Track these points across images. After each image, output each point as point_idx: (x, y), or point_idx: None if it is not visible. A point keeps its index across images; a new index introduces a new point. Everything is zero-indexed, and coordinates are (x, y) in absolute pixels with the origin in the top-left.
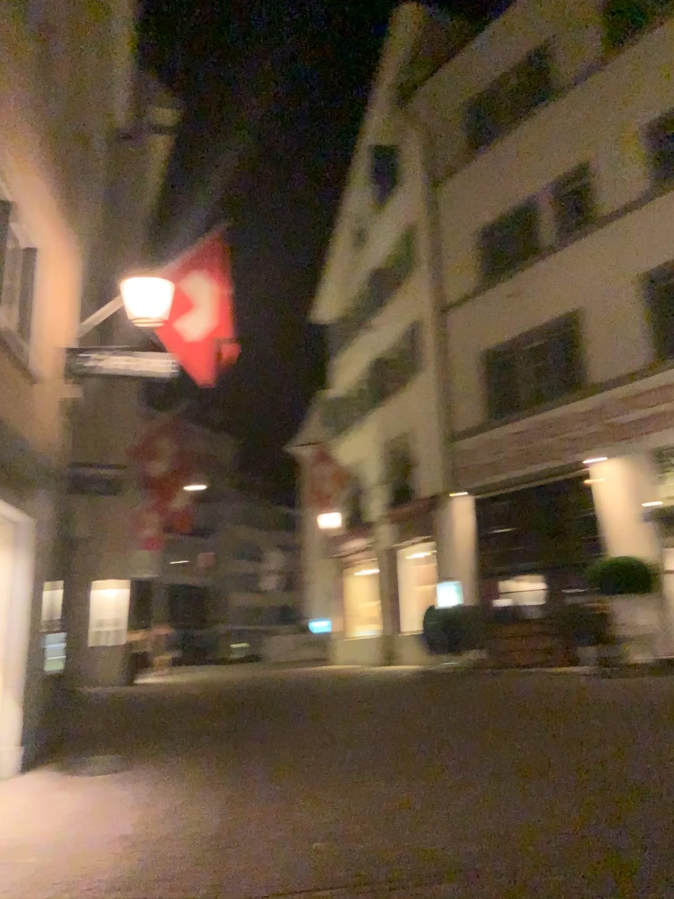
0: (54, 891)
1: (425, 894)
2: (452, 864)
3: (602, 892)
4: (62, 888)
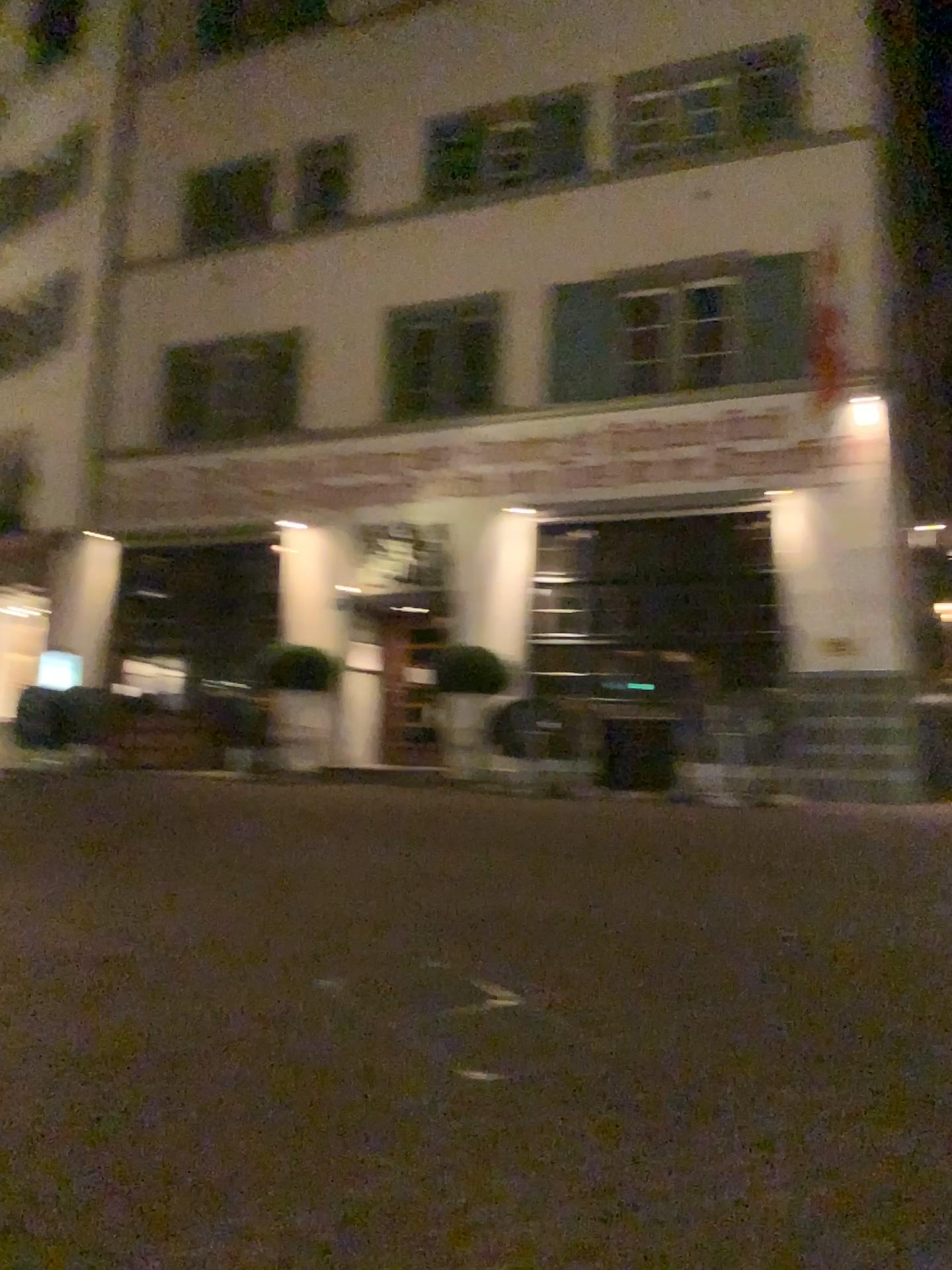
0: None
1: (65, 989)
2: (95, 961)
3: (260, 975)
4: None
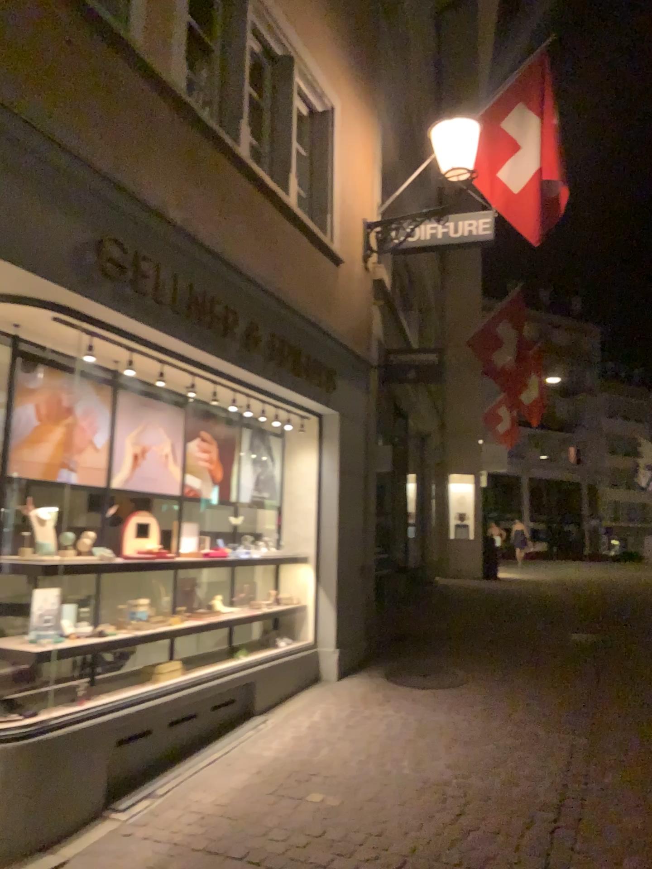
0: (327, 852)
1: None
2: None
3: None
4: (337, 850)
